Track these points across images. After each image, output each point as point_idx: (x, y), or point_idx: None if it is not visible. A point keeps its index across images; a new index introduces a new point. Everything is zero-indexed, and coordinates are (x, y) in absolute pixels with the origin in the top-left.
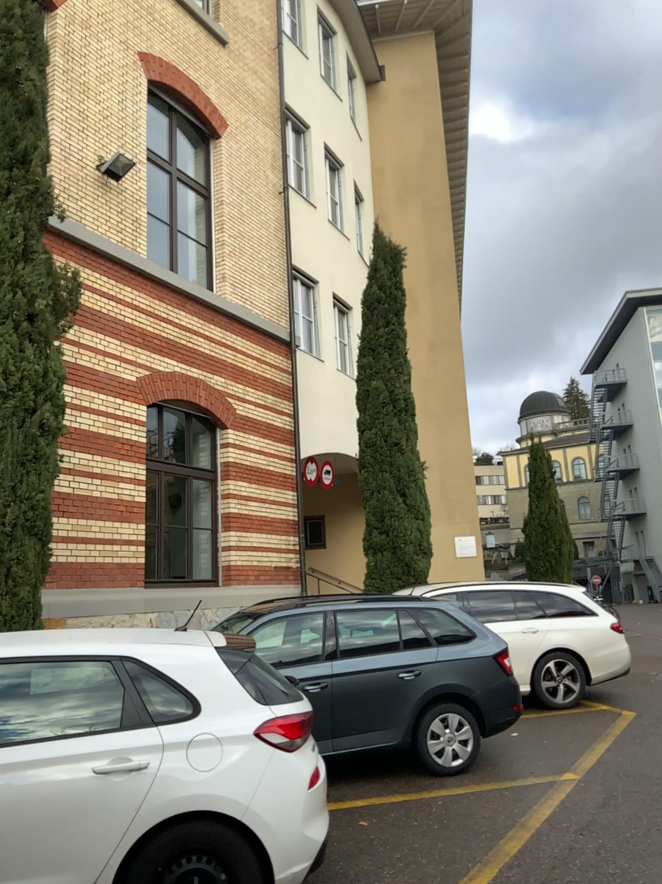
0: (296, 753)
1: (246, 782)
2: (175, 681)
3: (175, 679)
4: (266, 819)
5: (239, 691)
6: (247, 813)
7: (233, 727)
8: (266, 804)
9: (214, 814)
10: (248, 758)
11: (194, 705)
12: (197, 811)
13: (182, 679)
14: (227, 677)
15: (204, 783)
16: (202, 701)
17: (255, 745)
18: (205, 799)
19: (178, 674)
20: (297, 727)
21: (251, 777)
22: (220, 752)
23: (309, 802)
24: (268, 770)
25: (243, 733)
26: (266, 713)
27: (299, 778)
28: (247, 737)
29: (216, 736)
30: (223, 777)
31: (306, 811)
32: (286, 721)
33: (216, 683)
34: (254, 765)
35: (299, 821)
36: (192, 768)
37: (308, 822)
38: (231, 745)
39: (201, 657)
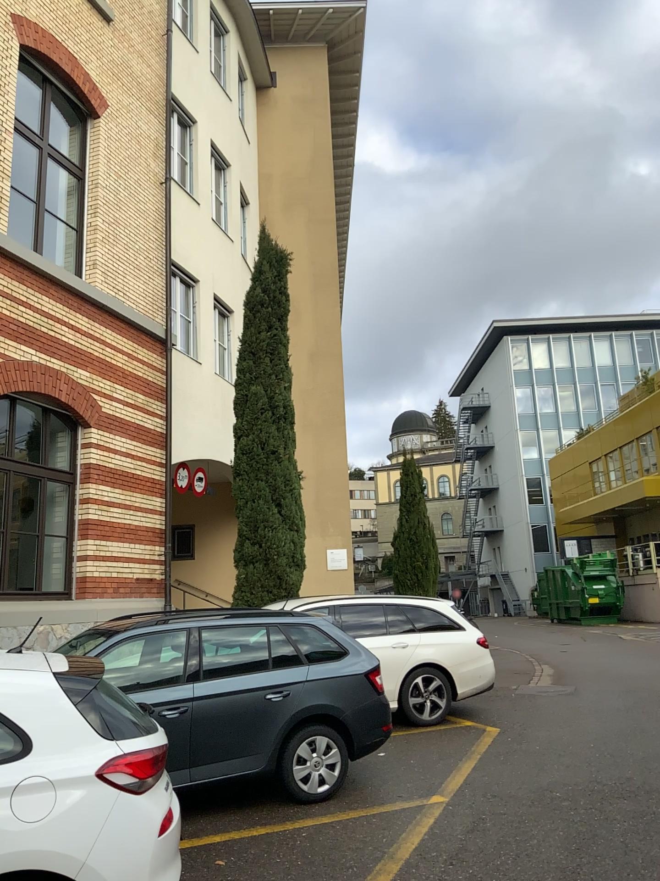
0: (146, 794)
1: (84, 832)
2: (2, 713)
3: (3, 710)
4: (106, 875)
5: (81, 724)
6: (83, 869)
7: (71, 766)
8: (107, 858)
9: (42, 873)
10: (88, 803)
11: (24, 741)
12: (20, 871)
13: (12, 710)
14: (67, 707)
15: (31, 836)
16: (34, 736)
17: (97, 788)
18: (31, 856)
19: (7, 705)
20: (148, 763)
21: (90, 825)
22: (54, 797)
23: (159, 851)
24: (111, 816)
25: (84, 774)
26: (112, 749)
27: (147, 823)
28: (88, 778)
29: (50, 778)
30: (55, 828)
31: (154, 861)
32: (135, 757)
33: (54, 714)
34: (95, 810)
35: (145, 874)
36: (17, 818)
37: (156, 875)
38: (67, 788)
39: (37, 684)
